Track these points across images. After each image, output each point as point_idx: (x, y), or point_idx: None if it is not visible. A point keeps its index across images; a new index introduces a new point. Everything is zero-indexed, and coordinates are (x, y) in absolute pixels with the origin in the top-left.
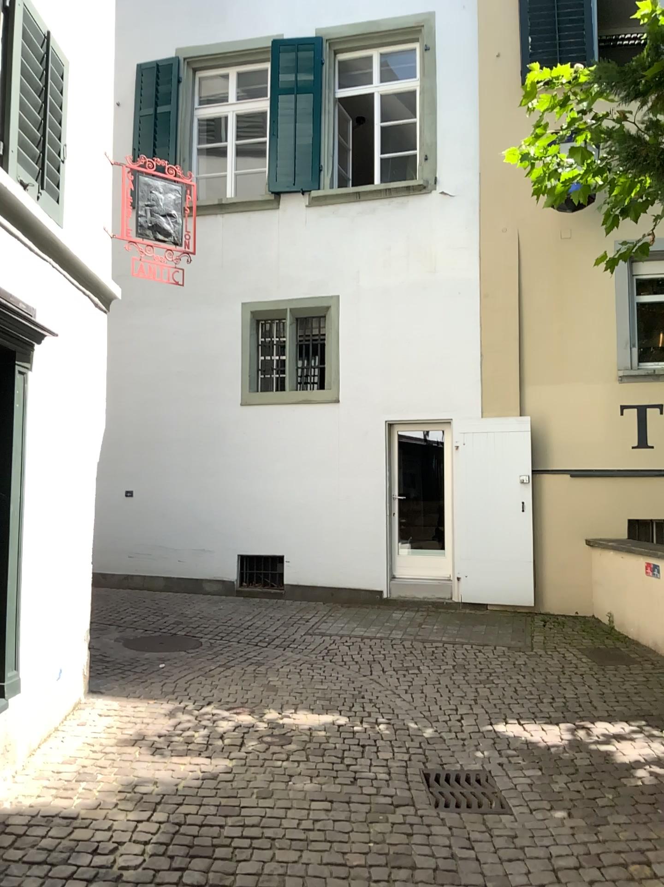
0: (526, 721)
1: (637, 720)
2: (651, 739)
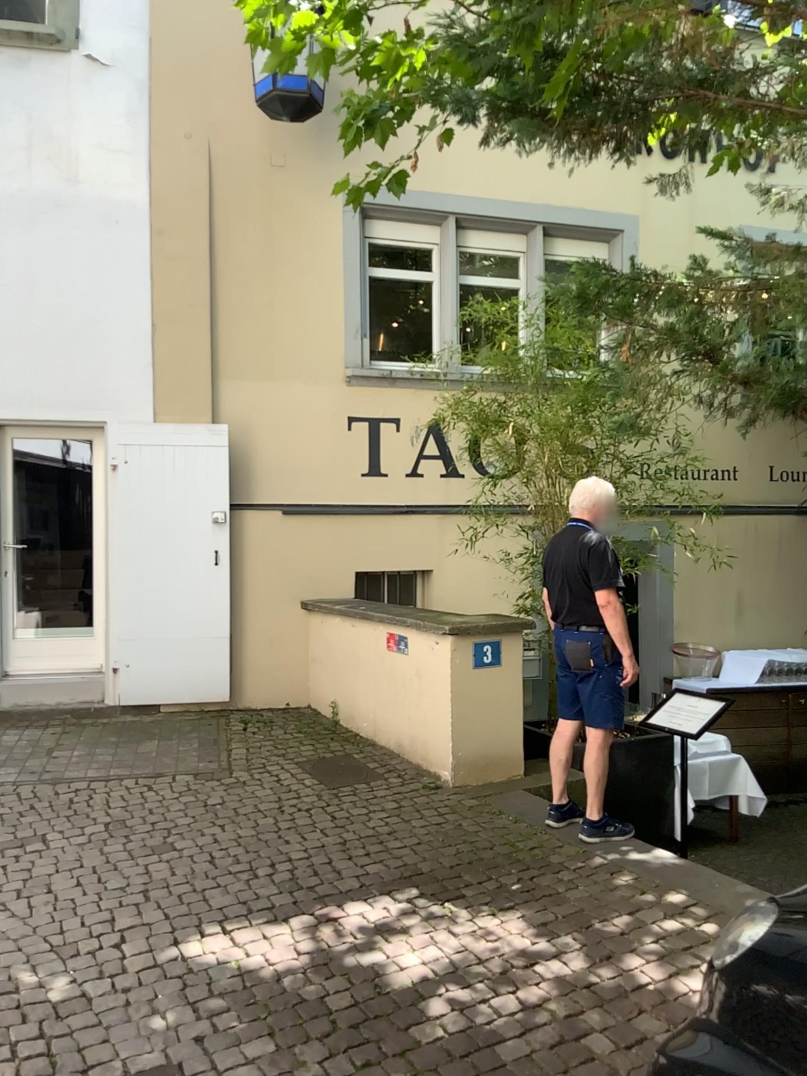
0: (239, 928)
1: (406, 890)
2: (435, 927)
